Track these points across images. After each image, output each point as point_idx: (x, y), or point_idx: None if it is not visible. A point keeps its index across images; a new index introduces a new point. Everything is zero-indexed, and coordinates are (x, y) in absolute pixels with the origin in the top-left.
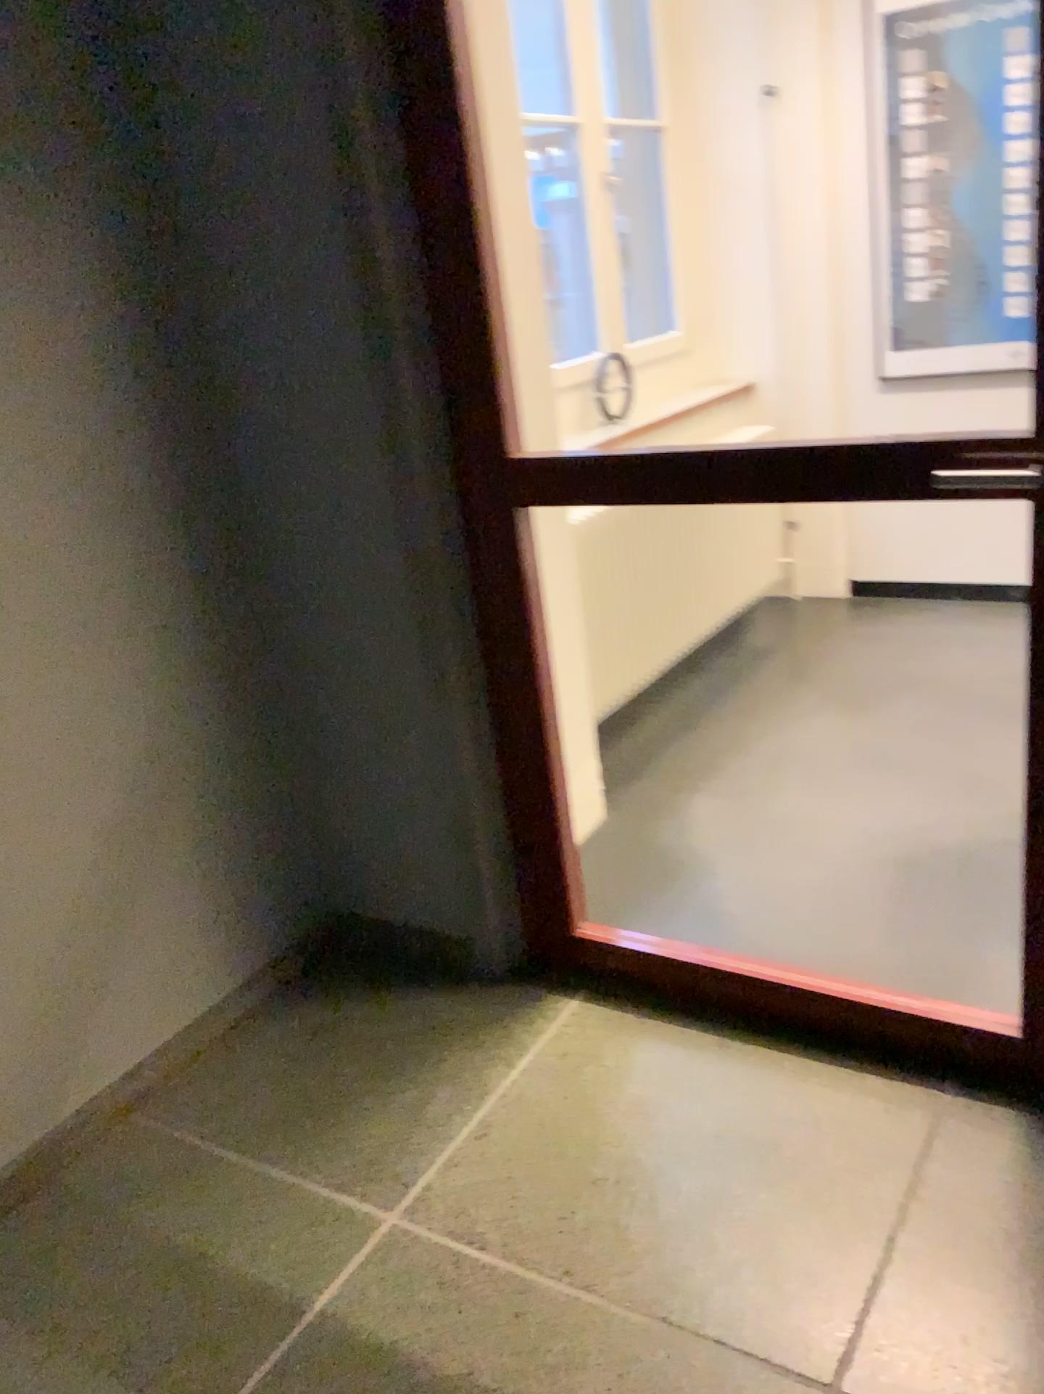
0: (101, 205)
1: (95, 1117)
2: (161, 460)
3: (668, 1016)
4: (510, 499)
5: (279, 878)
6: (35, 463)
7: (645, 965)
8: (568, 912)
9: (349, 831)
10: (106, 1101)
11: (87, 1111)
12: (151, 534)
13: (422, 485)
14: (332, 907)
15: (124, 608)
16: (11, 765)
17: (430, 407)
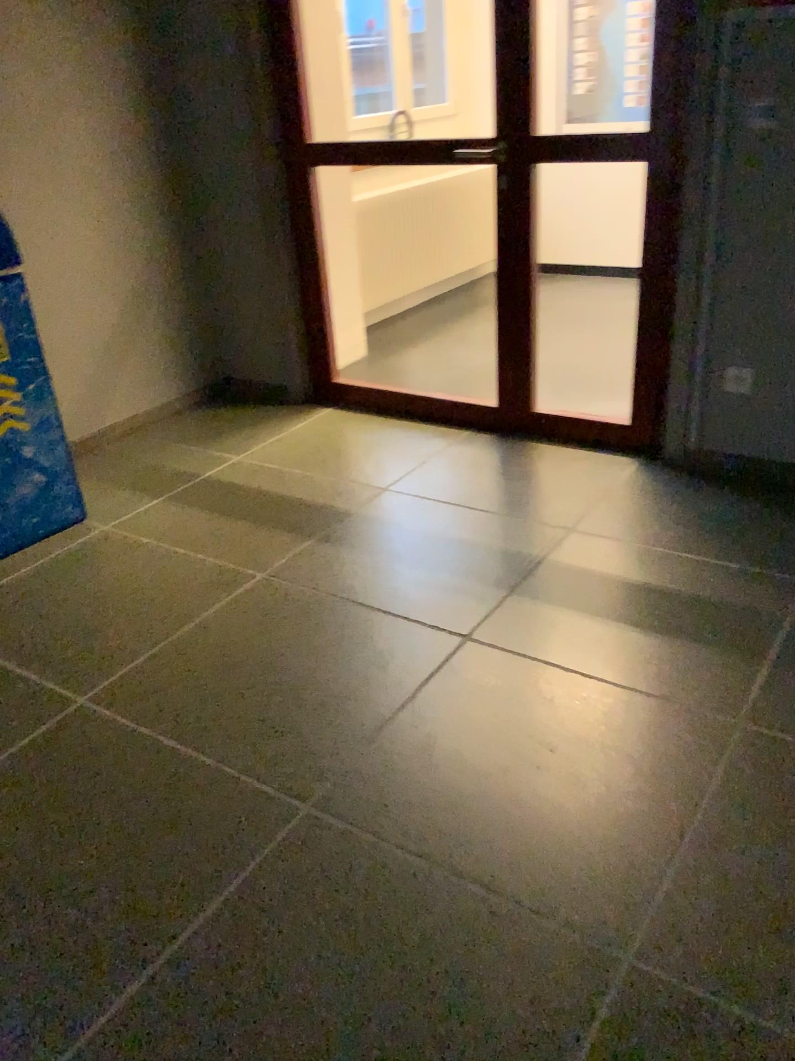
0: (129, 15)
1: (116, 430)
2: (152, 139)
3: (366, 410)
4: (304, 164)
5: (200, 353)
6: (99, 132)
7: (359, 388)
8: (329, 368)
9: (233, 330)
10: (121, 425)
11: (112, 427)
12: (147, 173)
13: (267, 156)
14: (224, 369)
15: (134, 205)
16: (87, 265)
17: (272, 120)
